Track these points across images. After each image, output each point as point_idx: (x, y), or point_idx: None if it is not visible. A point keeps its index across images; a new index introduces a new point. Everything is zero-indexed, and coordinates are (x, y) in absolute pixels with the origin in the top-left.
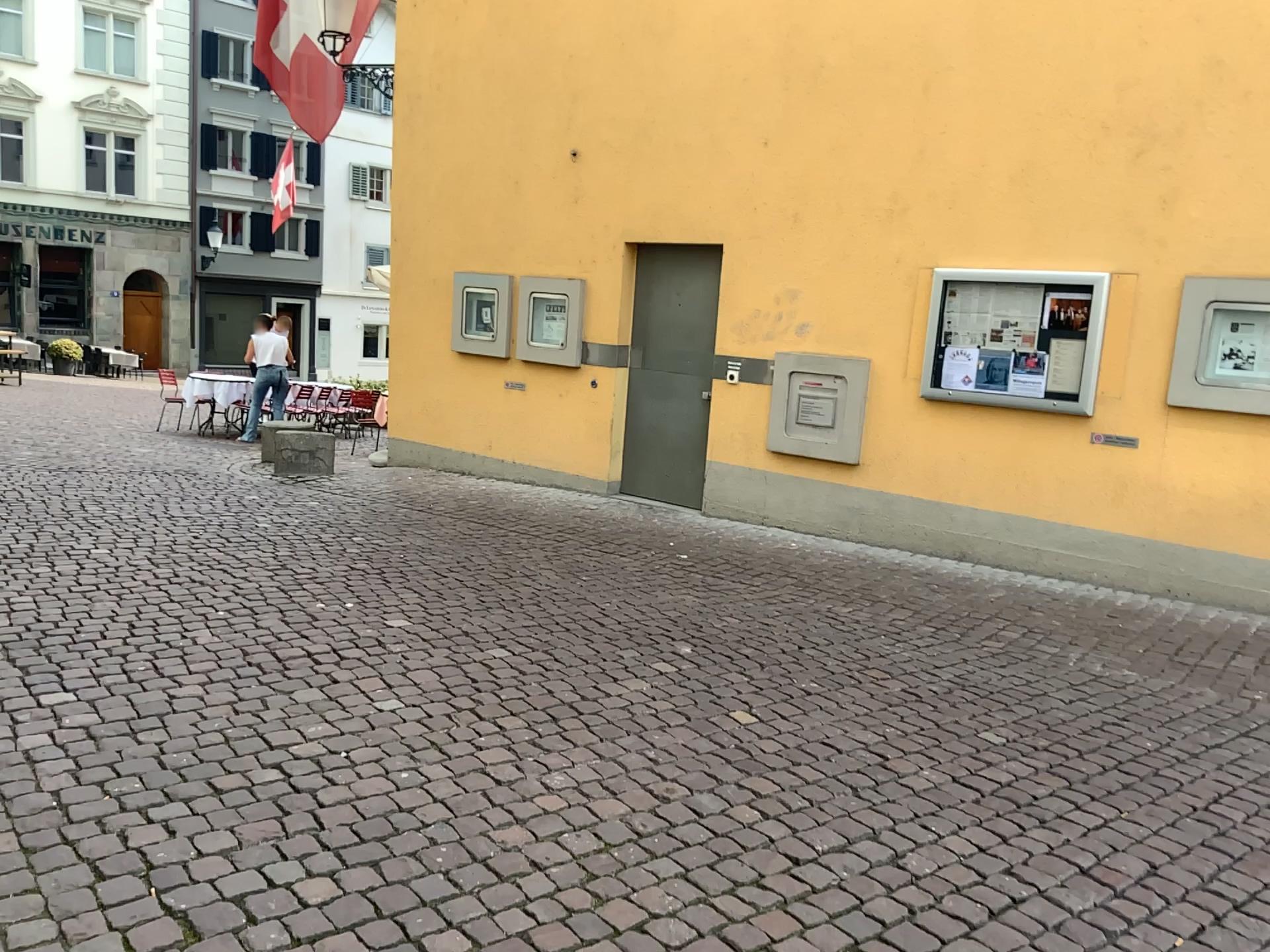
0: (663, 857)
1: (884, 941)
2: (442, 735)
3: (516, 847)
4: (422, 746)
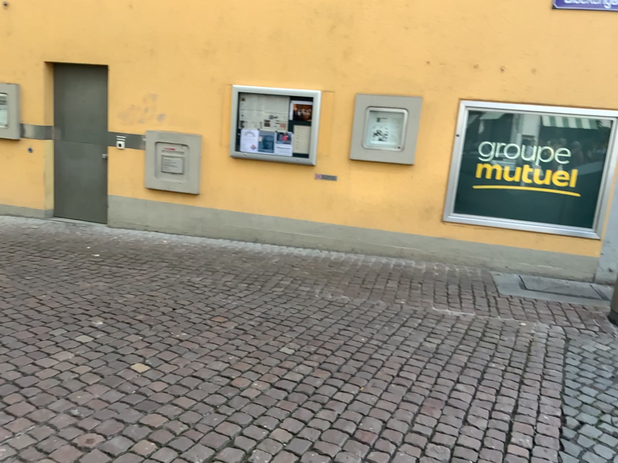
0: None
1: None
2: None
3: None
4: None
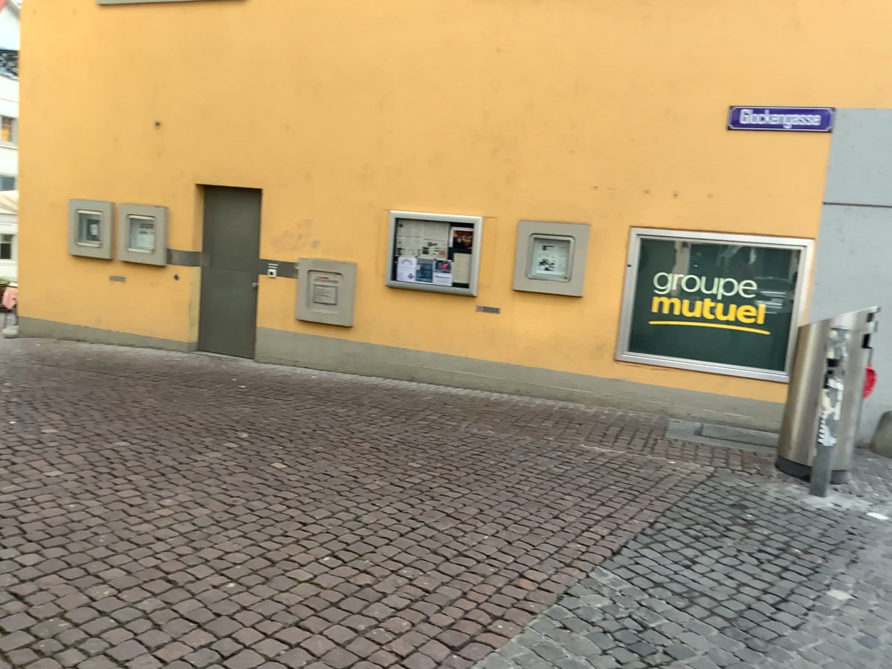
0: (232, 529)
1: (346, 549)
2: (93, 485)
3: (147, 531)
4: (81, 491)
